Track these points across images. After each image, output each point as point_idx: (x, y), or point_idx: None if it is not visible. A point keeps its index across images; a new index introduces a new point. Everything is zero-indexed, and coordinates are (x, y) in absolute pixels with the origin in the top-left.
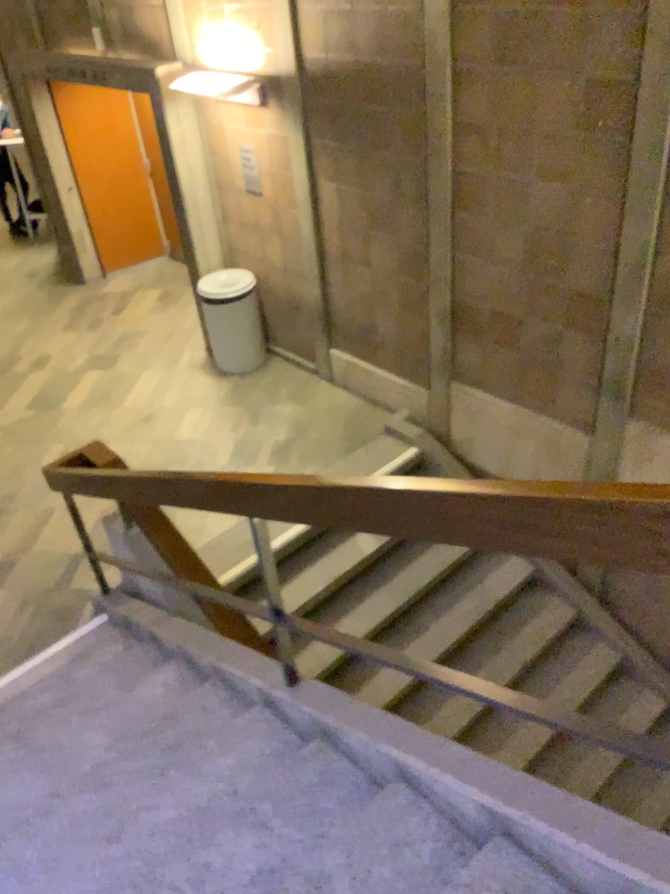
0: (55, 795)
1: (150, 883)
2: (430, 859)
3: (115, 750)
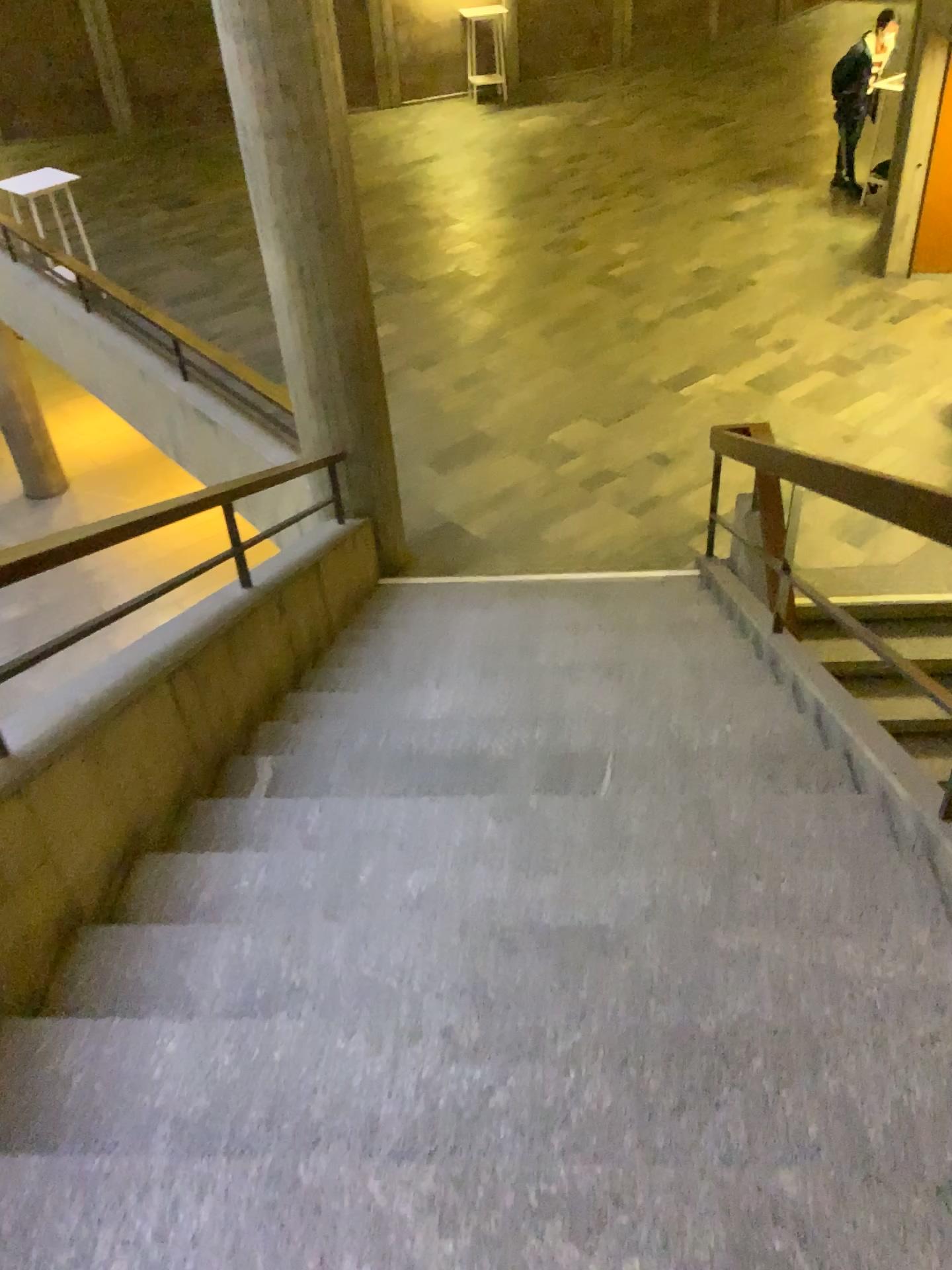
0: (619, 628)
1: (649, 670)
2: (809, 721)
3: (668, 626)
